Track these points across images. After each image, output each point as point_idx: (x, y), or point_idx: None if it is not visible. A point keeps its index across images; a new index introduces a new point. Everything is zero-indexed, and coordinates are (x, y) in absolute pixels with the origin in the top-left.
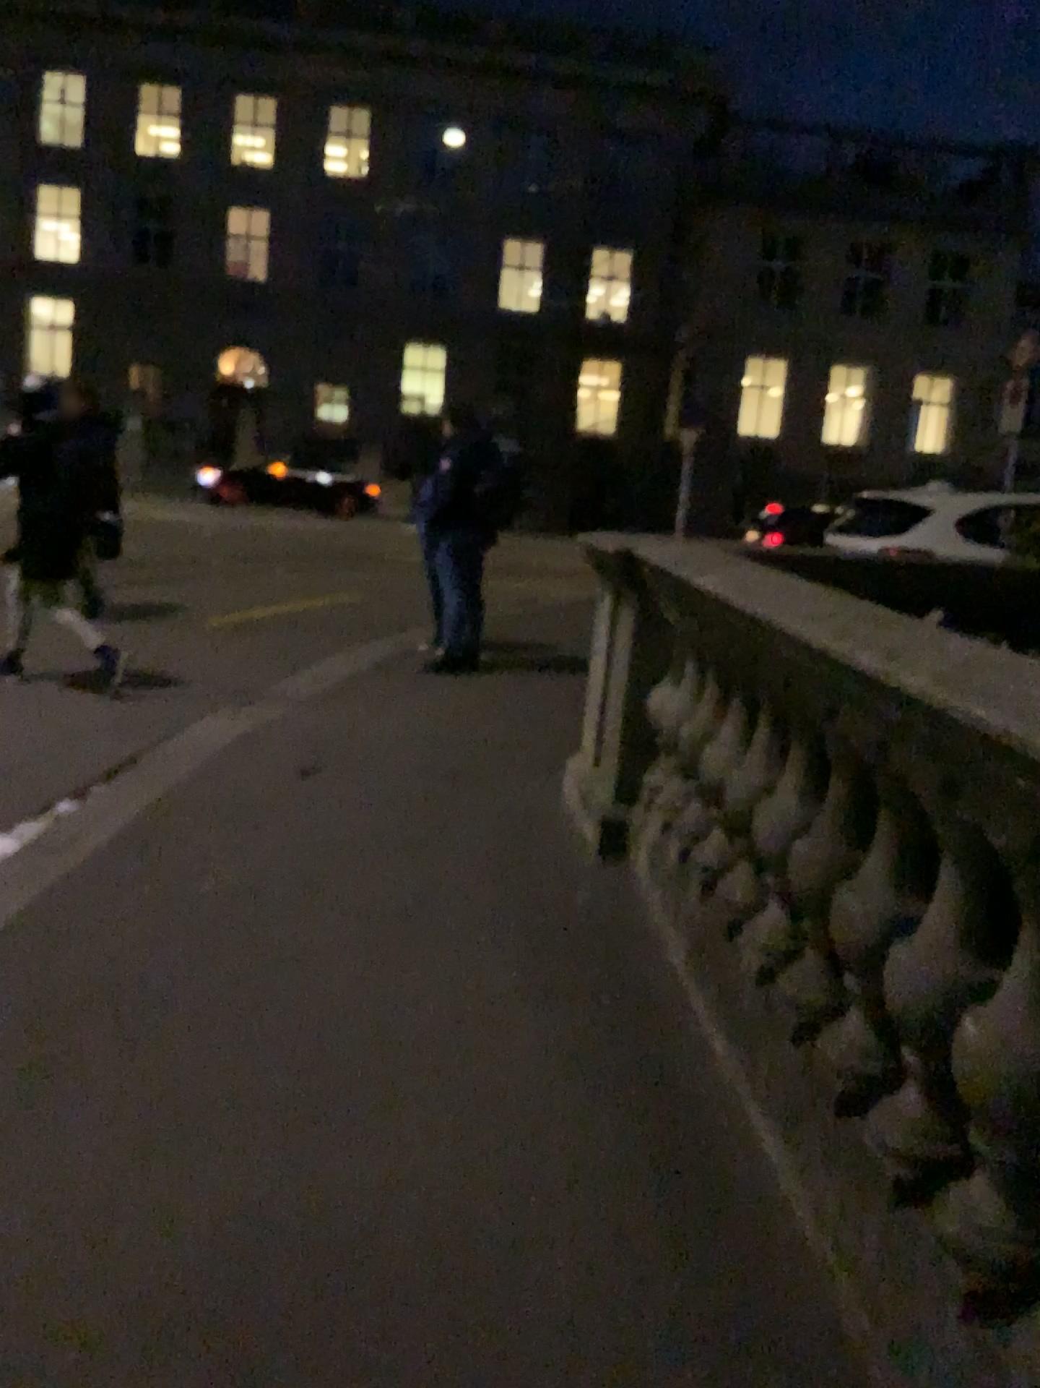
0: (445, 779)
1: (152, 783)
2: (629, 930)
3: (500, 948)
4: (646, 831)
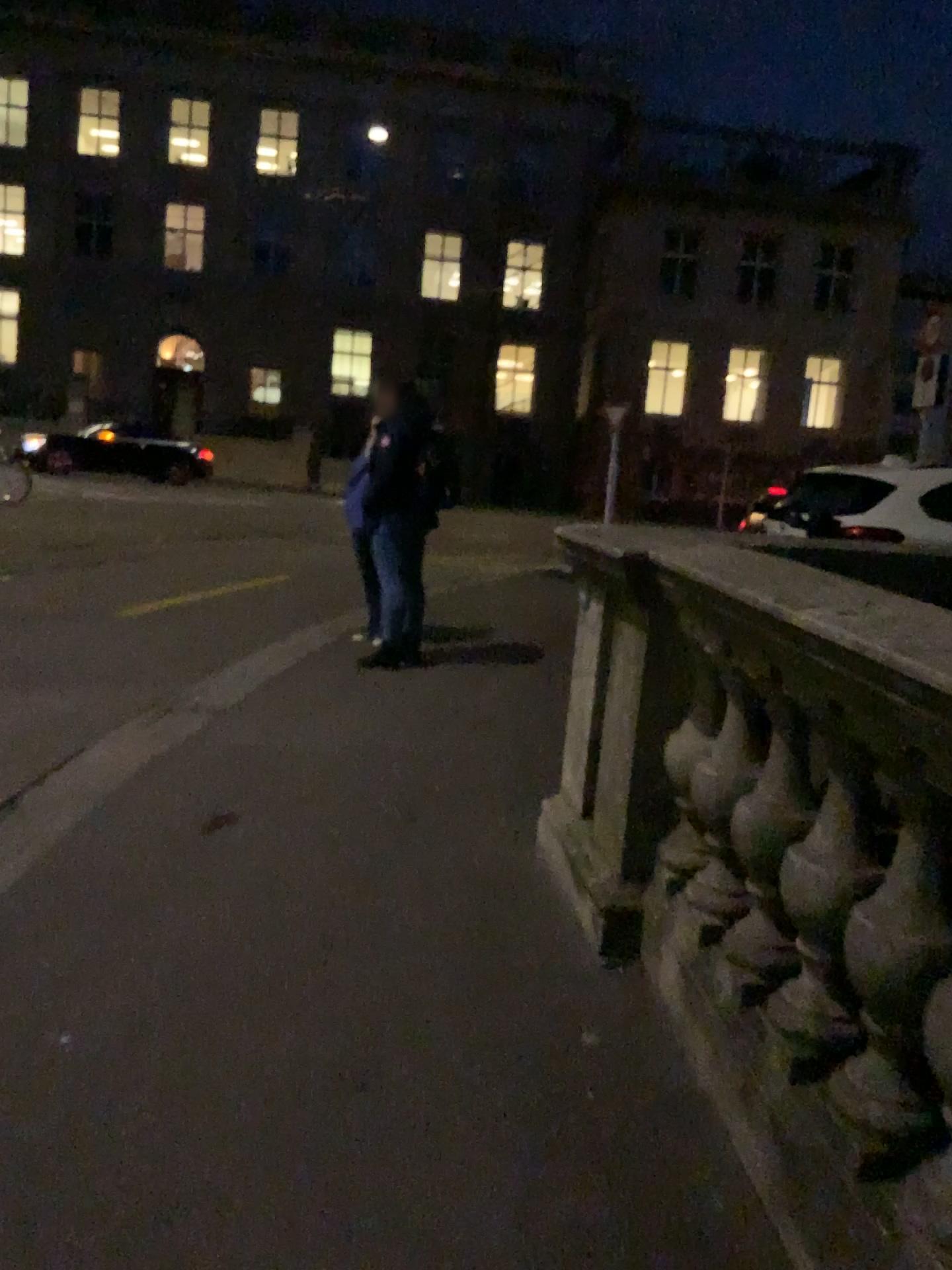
0: (394, 828)
1: (25, 848)
2: (671, 1105)
3: (494, 1155)
4: (674, 938)
